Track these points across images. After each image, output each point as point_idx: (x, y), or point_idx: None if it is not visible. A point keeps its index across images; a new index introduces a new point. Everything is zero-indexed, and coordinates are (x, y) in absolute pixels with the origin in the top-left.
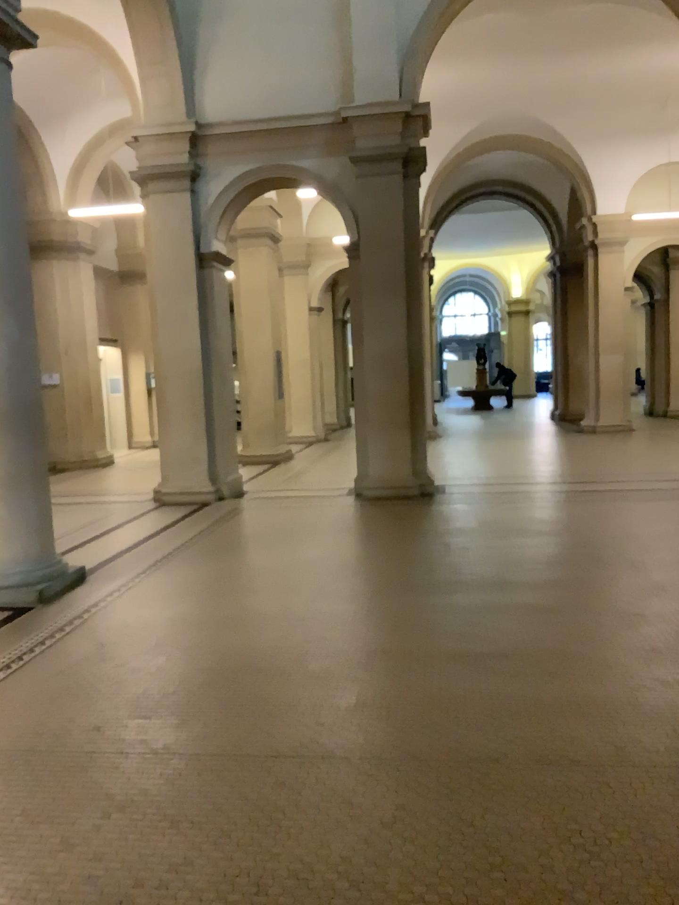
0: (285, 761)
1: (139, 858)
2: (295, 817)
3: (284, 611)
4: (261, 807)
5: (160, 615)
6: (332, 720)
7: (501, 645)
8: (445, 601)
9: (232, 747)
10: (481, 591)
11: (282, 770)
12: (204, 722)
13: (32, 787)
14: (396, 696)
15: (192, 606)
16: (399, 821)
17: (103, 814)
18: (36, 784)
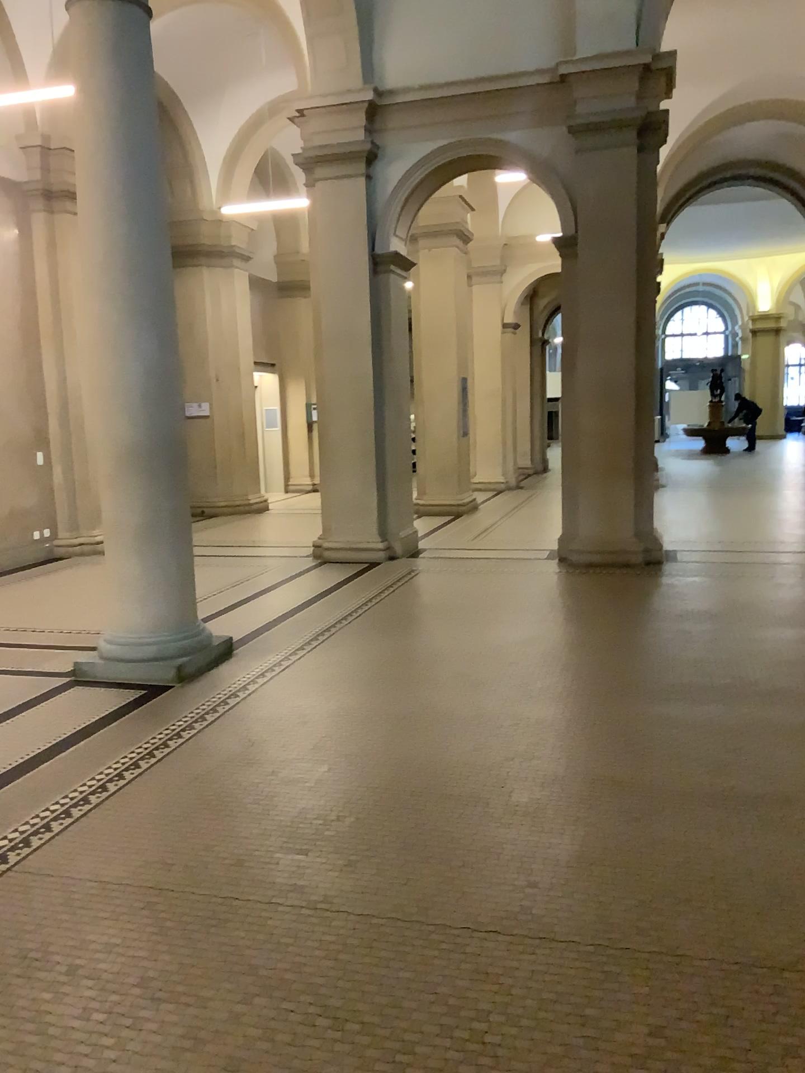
0: (488, 938)
1: (290, 1072)
2: (505, 1031)
3: (478, 712)
4: (456, 1008)
5: (320, 709)
6: (548, 880)
7: (779, 782)
8: (692, 711)
9: (414, 909)
10: (742, 700)
11: (484, 951)
12: (377, 866)
13: (156, 944)
14: (637, 851)
15: (361, 699)
16: (656, 1055)
17: (245, 995)
18: (160, 940)
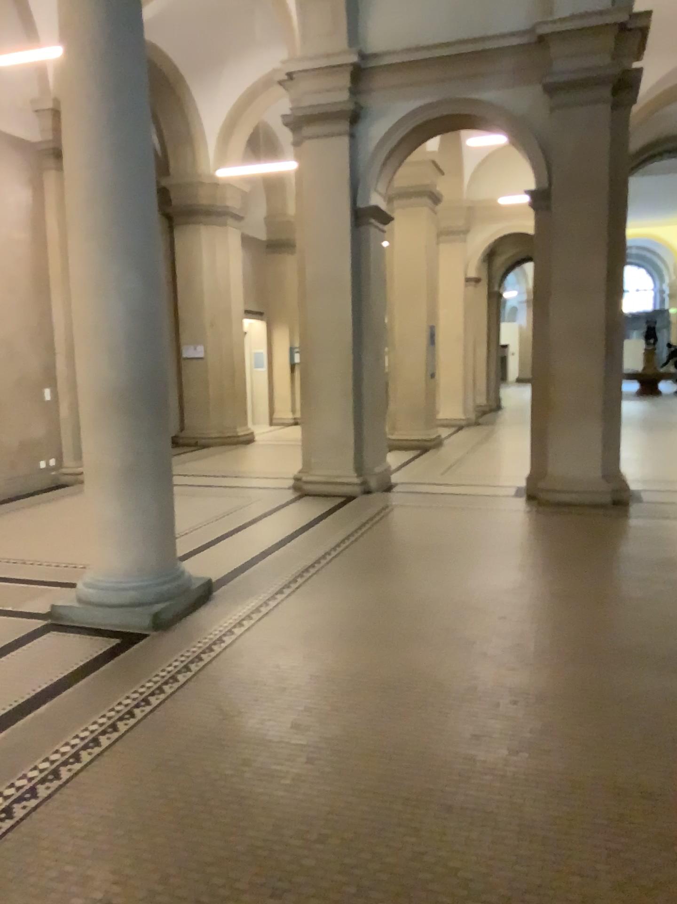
0: None
1: None
2: None
3: (471, 686)
4: None
5: (299, 675)
6: None
7: None
8: None
9: None
10: None
11: None
12: None
13: None
14: None
15: (342, 663)
16: None
17: None
18: None
